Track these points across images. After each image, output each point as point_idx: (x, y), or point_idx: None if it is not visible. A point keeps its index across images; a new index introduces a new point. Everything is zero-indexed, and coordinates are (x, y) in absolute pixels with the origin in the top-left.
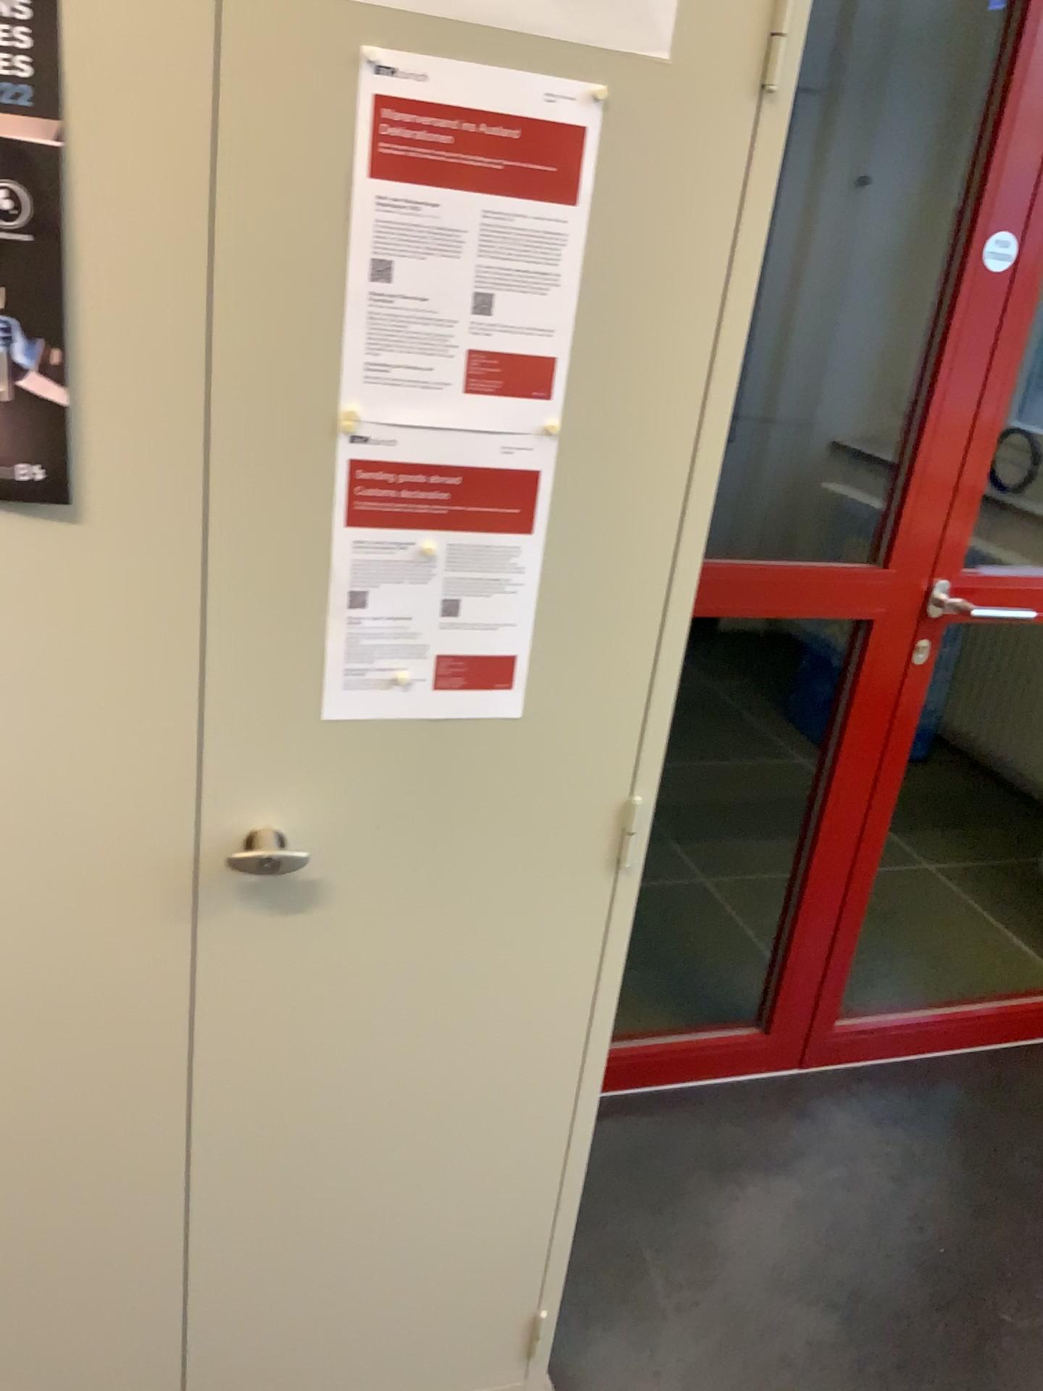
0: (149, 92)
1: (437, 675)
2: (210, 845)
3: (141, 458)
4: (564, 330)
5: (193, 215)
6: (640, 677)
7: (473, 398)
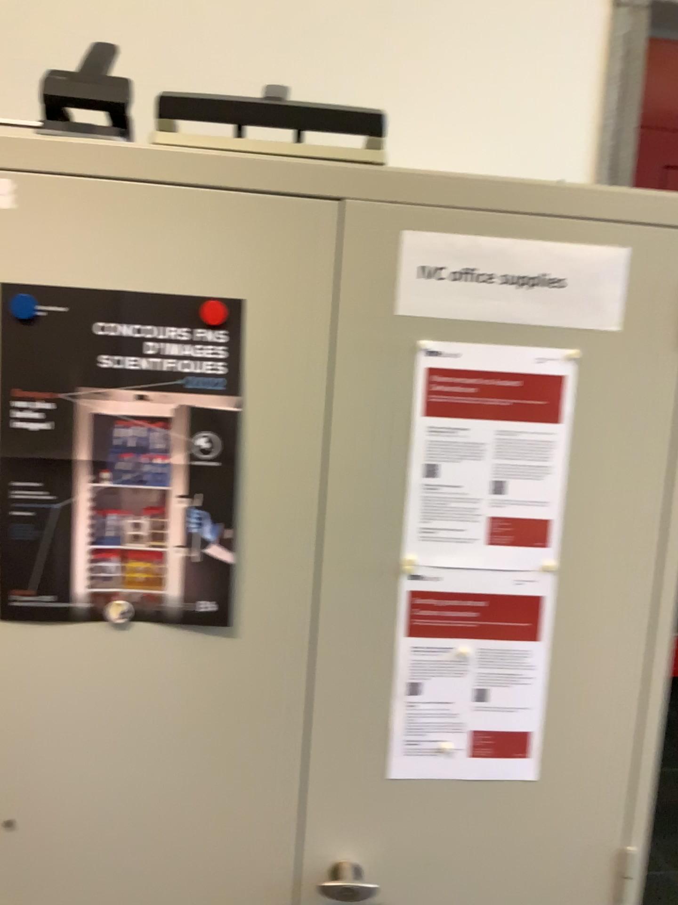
0: (292, 376)
1: (472, 743)
2: (307, 869)
3: (275, 593)
4: (556, 501)
5: (315, 443)
6: (626, 747)
7: (494, 548)
